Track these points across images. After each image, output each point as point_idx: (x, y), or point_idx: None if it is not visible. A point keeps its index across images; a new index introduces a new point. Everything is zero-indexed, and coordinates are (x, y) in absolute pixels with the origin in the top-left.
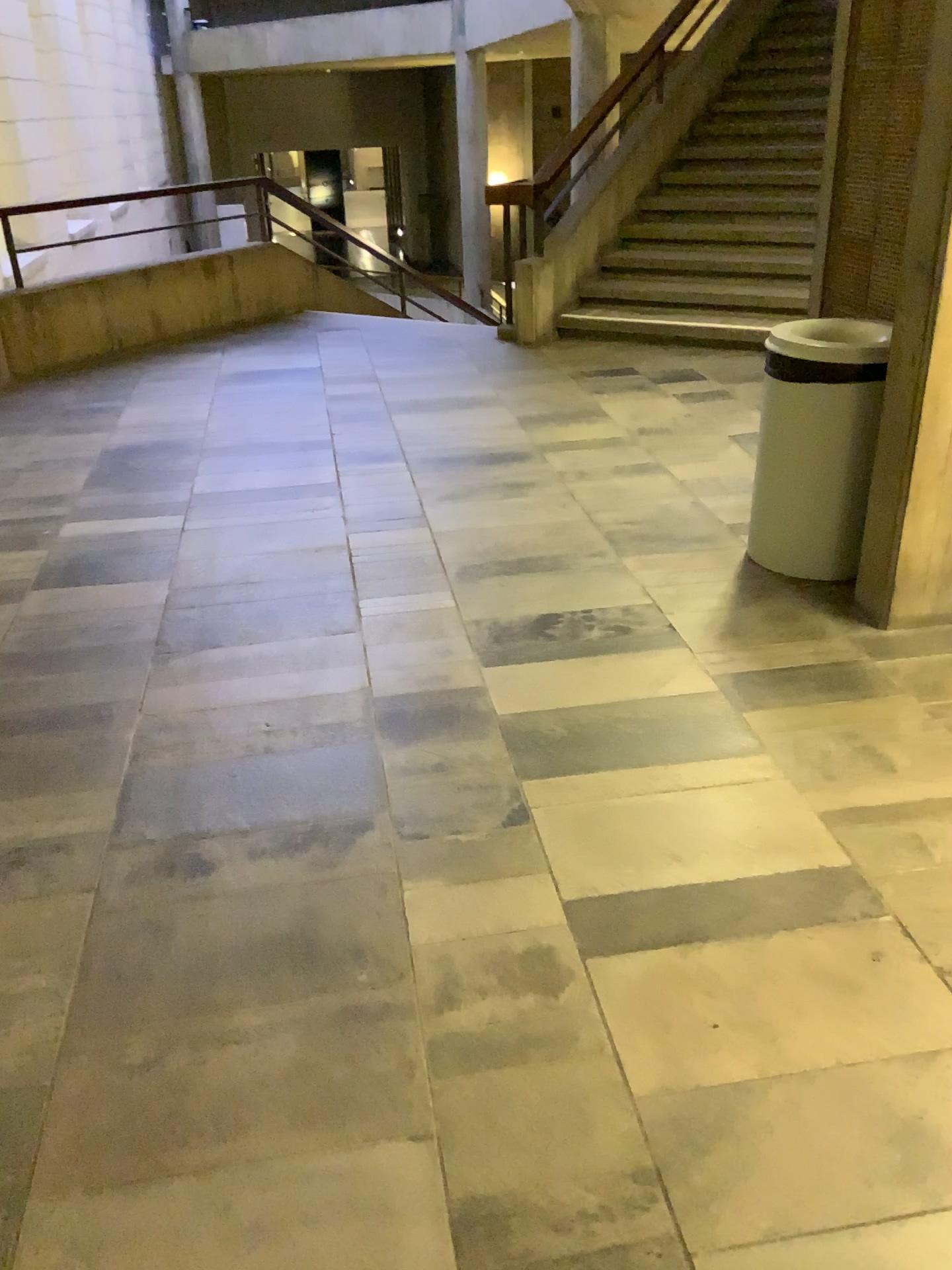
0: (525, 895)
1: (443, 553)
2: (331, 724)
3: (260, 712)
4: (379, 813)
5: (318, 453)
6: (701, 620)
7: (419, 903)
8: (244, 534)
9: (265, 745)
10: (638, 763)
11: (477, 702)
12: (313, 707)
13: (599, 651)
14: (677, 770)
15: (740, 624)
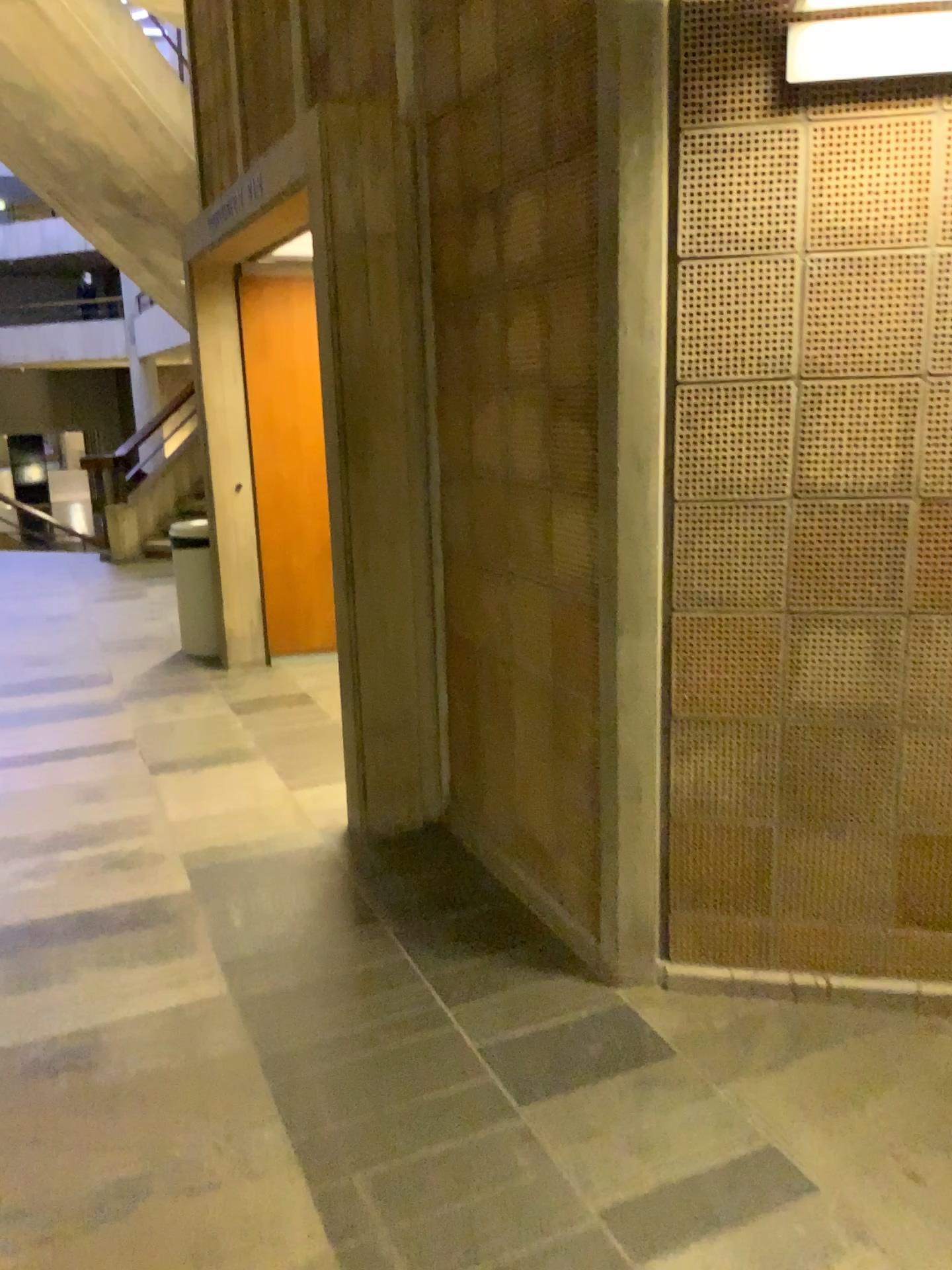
0: None
1: None
2: None
3: None
4: None
5: None
6: (127, 673)
7: None
8: None
9: None
10: (52, 720)
11: None
12: None
13: (59, 688)
14: (70, 719)
15: (149, 673)
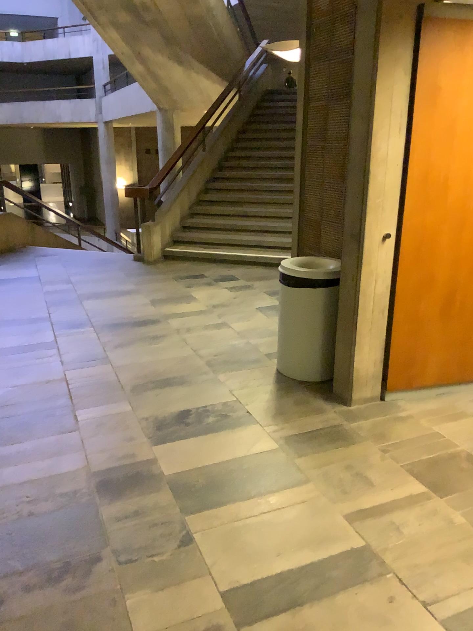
0: (198, 591)
1: (120, 379)
2: (68, 491)
3: (23, 487)
4: (104, 546)
5: (43, 325)
6: (262, 408)
7: (136, 606)
8: (4, 374)
9: (28, 509)
10: (246, 496)
11: (152, 468)
12: (56, 481)
13: (214, 431)
14: (267, 498)
15: (282, 409)
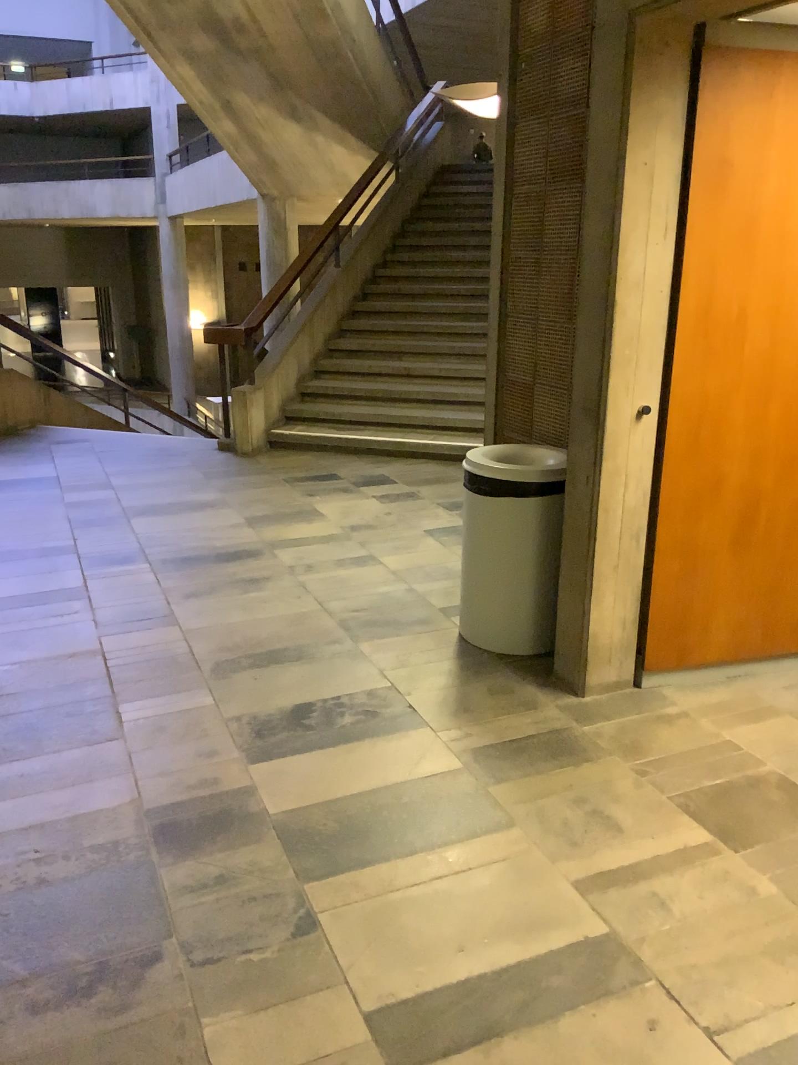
0: (326, 1012)
1: (195, 652)
2: (105, 841)
3: (28, 835)
4: (166, 936)
5: (65, 559)
6: (435, 701)
7: (221, 1038)
8: None
9: (37, 873)
10: (407, 850)
11: (248, 802)
12: (85, 824)
13: (353, 739)
14: (444, 853)
15: (468, 701)
